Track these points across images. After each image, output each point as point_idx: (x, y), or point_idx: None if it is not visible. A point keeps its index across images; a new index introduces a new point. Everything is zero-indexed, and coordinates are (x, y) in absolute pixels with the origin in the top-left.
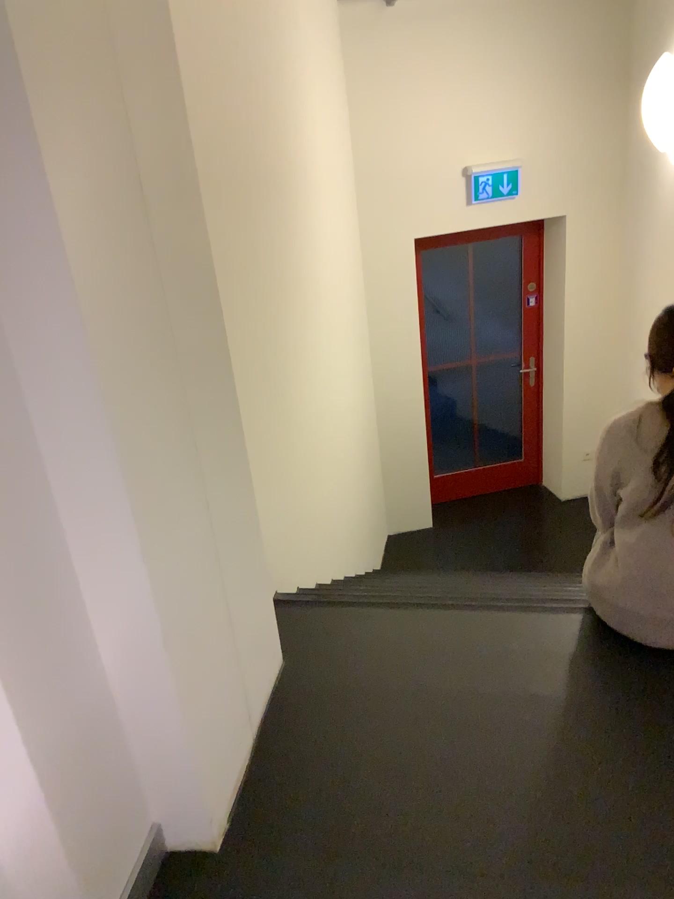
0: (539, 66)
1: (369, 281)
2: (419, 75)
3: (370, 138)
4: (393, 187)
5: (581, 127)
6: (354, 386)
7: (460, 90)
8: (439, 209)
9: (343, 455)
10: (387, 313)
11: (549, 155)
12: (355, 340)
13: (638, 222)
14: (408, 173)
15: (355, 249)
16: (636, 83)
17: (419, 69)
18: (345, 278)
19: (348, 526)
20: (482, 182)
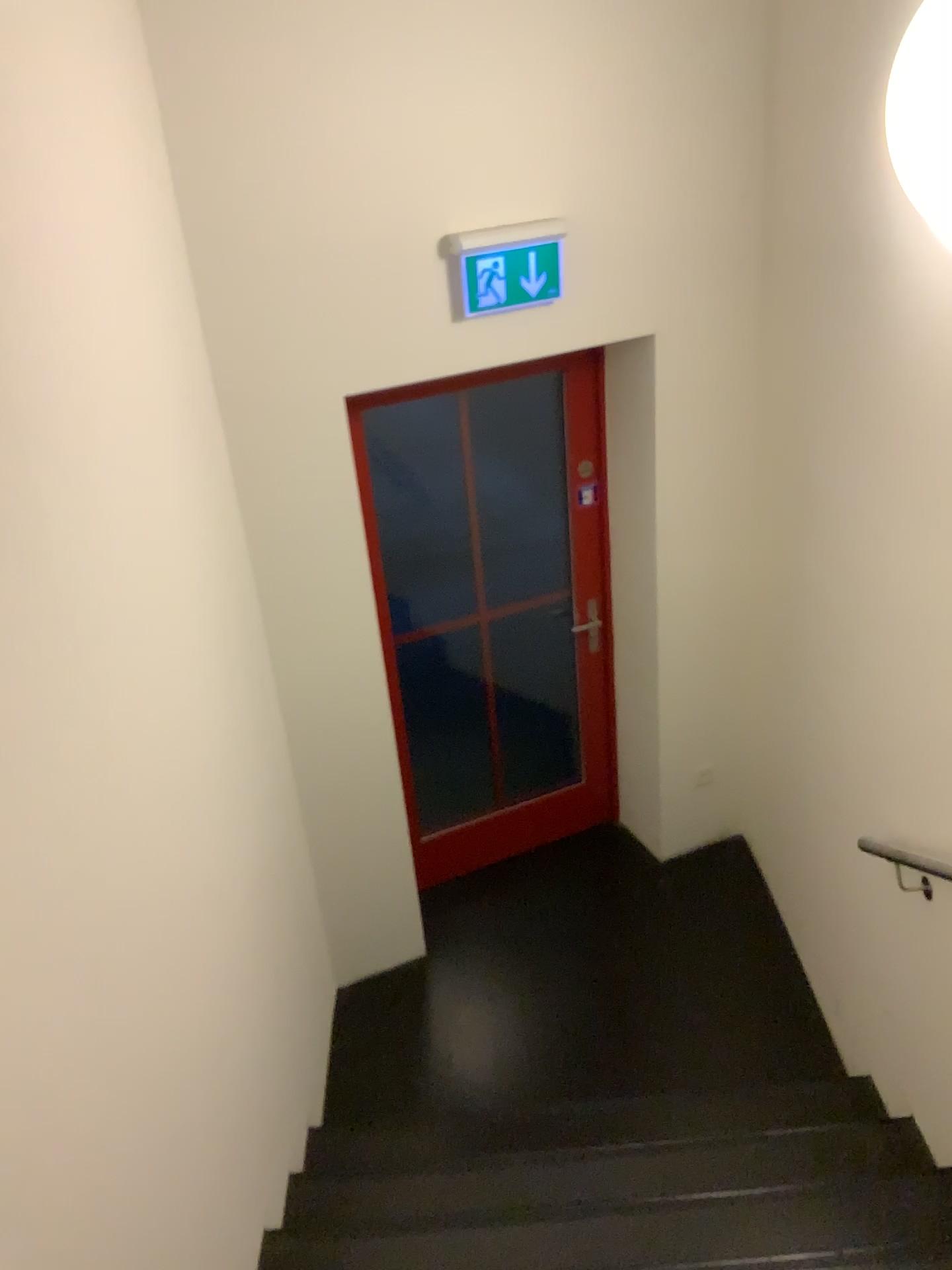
0: (593, 6)
1: (247, 496)
2: (323, 14)
3: (217, 166)
4: (285, 283)
5: (685, 145)
6: (222, 780)
7: (423, 55)
8: (393, 327)
9: (200, 998)
10: (295, 560)
11: (620, 204)
12: (220, 656)
13: (815, 351)
14: (315, 247)
15: (204, 435)
16: (811, 48)
17: (323, 0)
18: (177, 523)
19: (231, 1155)
20: (485, 267)
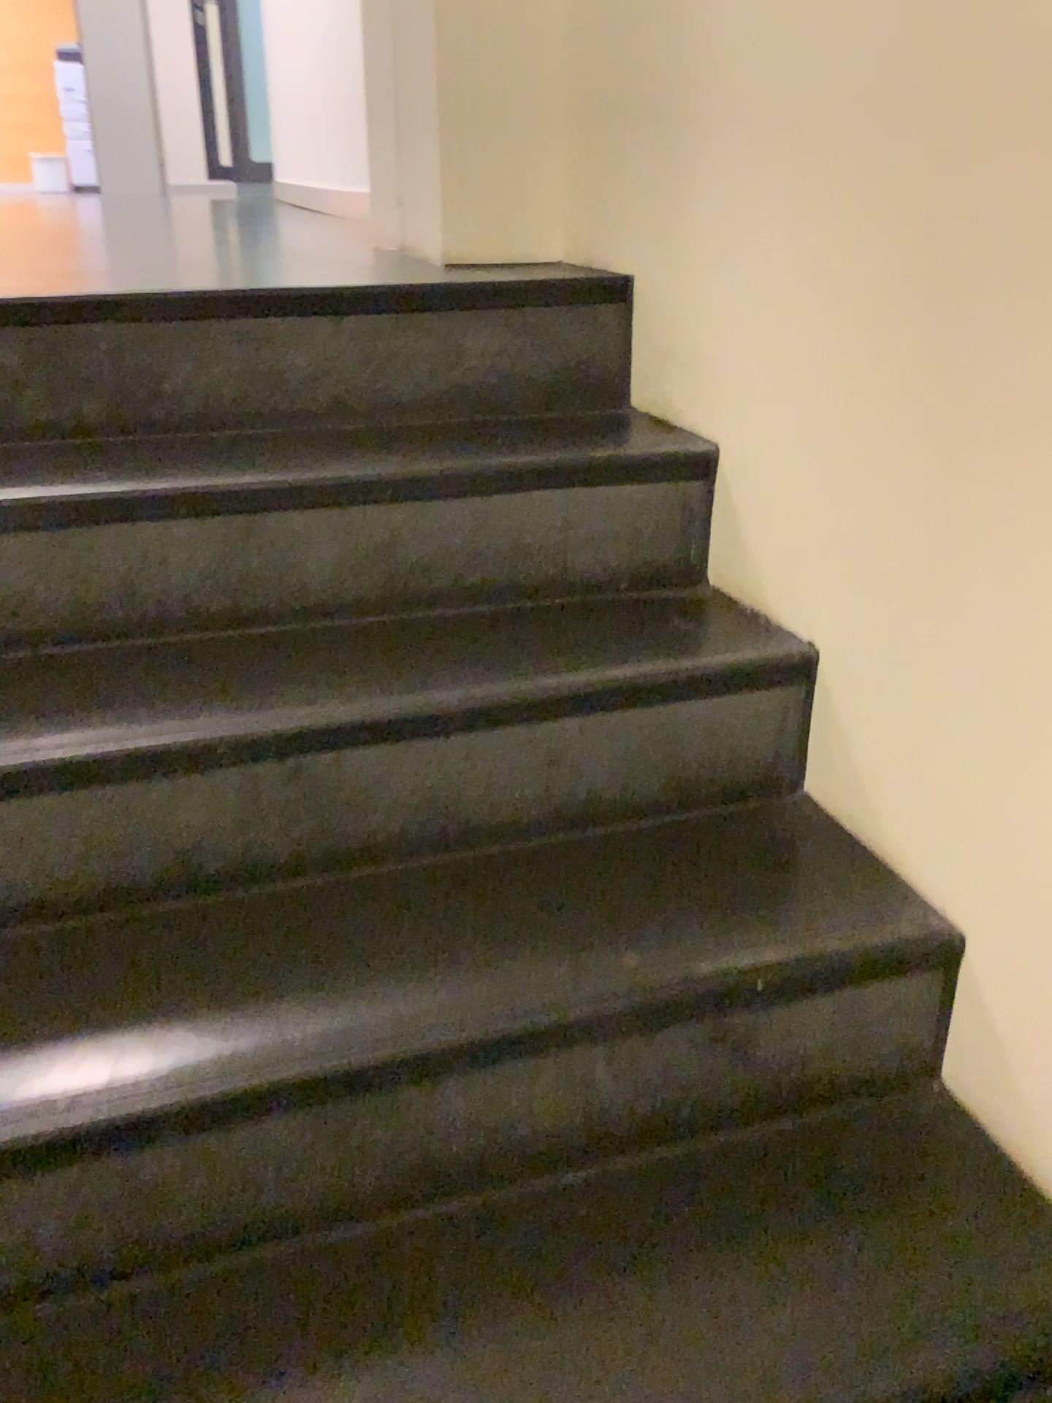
0: None
1: None
2: None
3: None
4: None
5: None
6: None
7: None
8: None
9: None
10: None
11: None
12: None
13: None
14: None
15: None
16: None
17: None
18: None
19: None
20: None
